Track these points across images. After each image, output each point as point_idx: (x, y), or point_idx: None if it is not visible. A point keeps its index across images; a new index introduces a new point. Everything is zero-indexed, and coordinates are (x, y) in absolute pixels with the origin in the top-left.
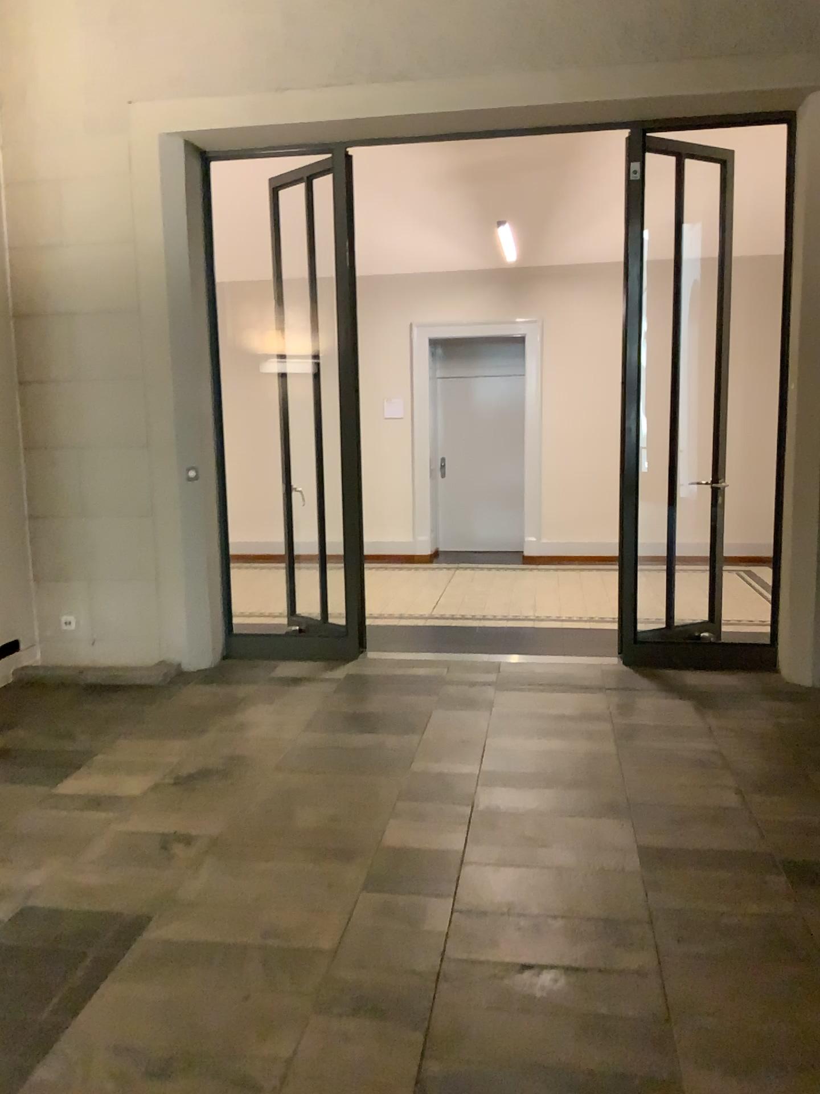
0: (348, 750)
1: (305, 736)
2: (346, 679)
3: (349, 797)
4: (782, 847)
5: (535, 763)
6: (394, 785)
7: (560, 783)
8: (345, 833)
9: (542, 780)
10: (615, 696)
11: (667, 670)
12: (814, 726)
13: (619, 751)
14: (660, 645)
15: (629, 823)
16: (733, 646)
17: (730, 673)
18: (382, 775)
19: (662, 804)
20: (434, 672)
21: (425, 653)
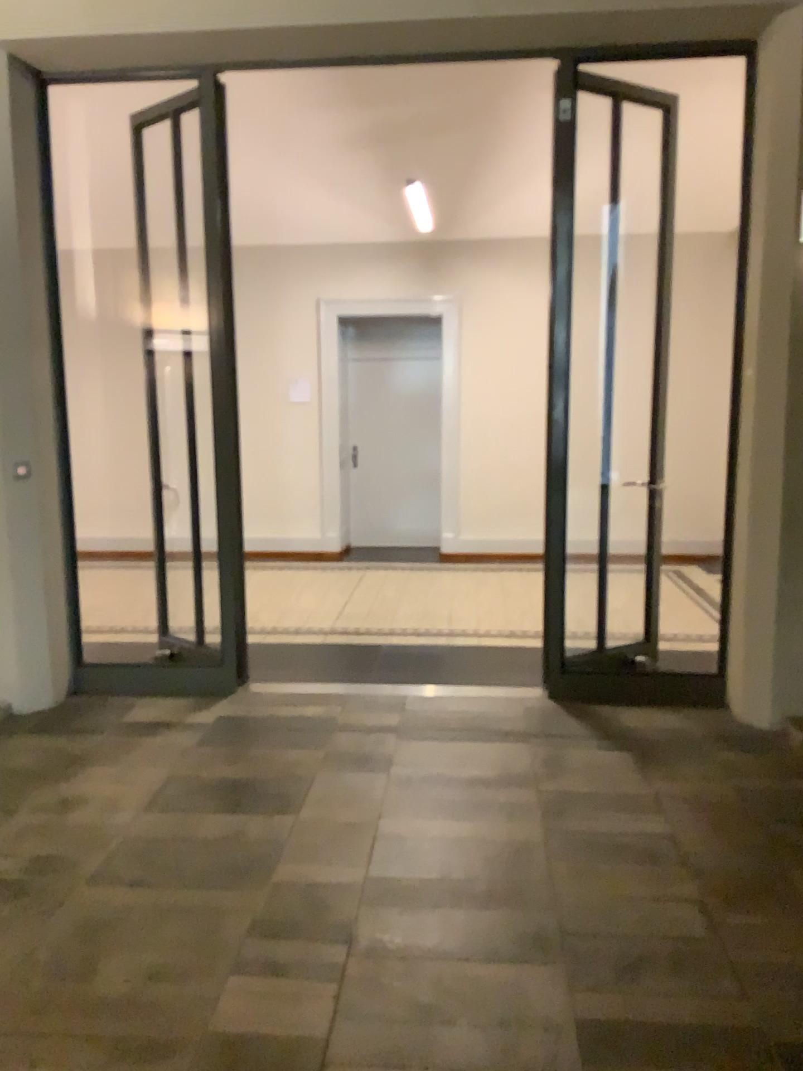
0: (196, 842)
1: (143, 819)
2: (214, 726)
3: (180, 929)
4: (773, 1017)
5: (437, 861)
6: (245, 905)
7: (468, 899)
8: (162, 1002)
9: (445, 892)
10: (539, 749)
11: (601, 709)
12: (783, 793)
13: (546, 839)
14: (591, 676)
15: (561, 974)
16: (675, 676)
17: (675, 712)
18: (233, 887)
19: (605, 937)
20: (324, 712)
21: (317, 684)
